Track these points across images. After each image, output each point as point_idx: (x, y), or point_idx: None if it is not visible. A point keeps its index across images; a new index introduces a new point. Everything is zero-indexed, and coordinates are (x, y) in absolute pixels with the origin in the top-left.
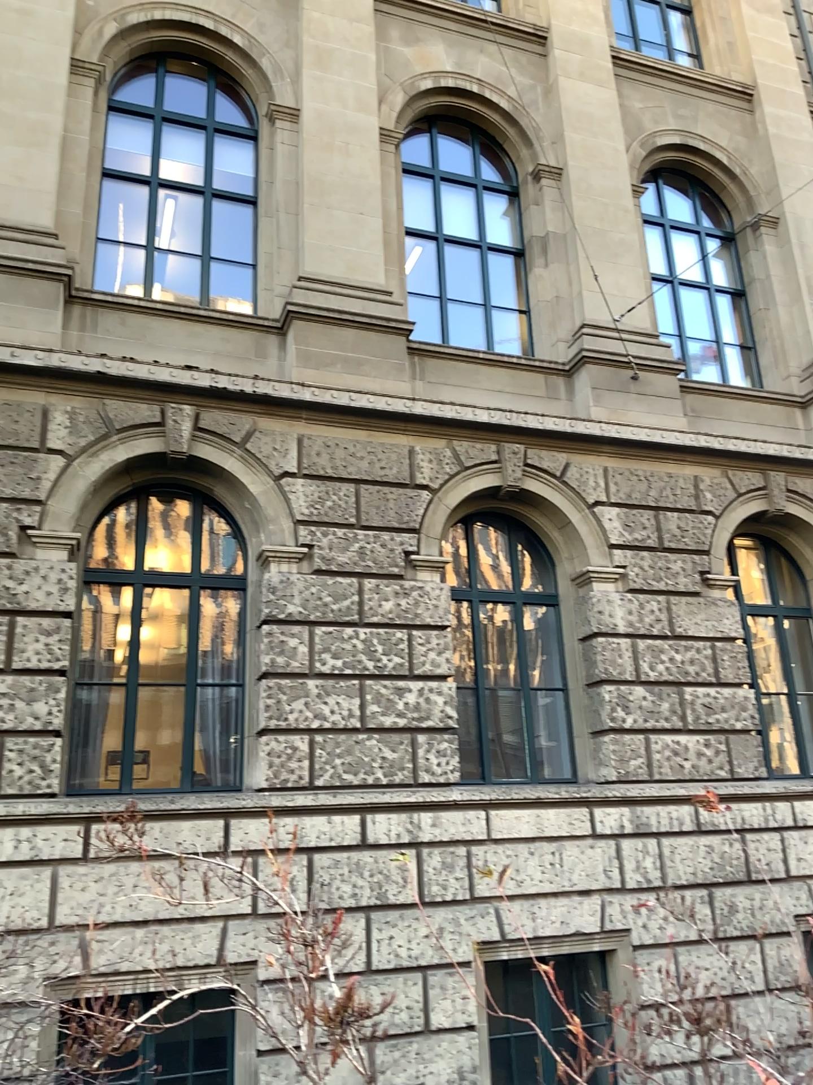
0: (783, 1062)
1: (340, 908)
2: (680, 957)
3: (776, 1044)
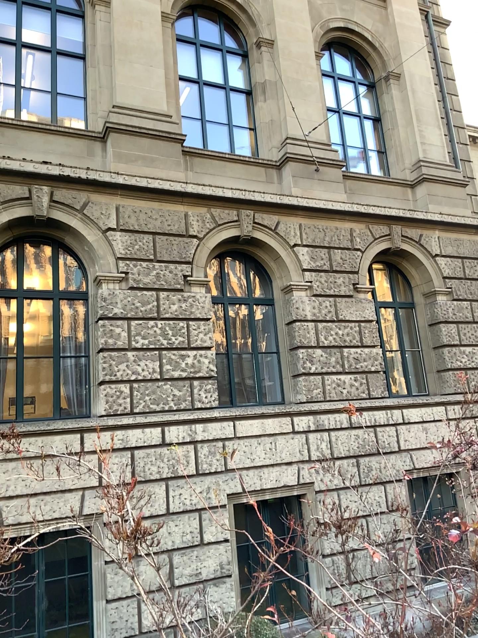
0: (397, 545)
1: (154, 478)
2: (343, 494)
3: (393, 536)
